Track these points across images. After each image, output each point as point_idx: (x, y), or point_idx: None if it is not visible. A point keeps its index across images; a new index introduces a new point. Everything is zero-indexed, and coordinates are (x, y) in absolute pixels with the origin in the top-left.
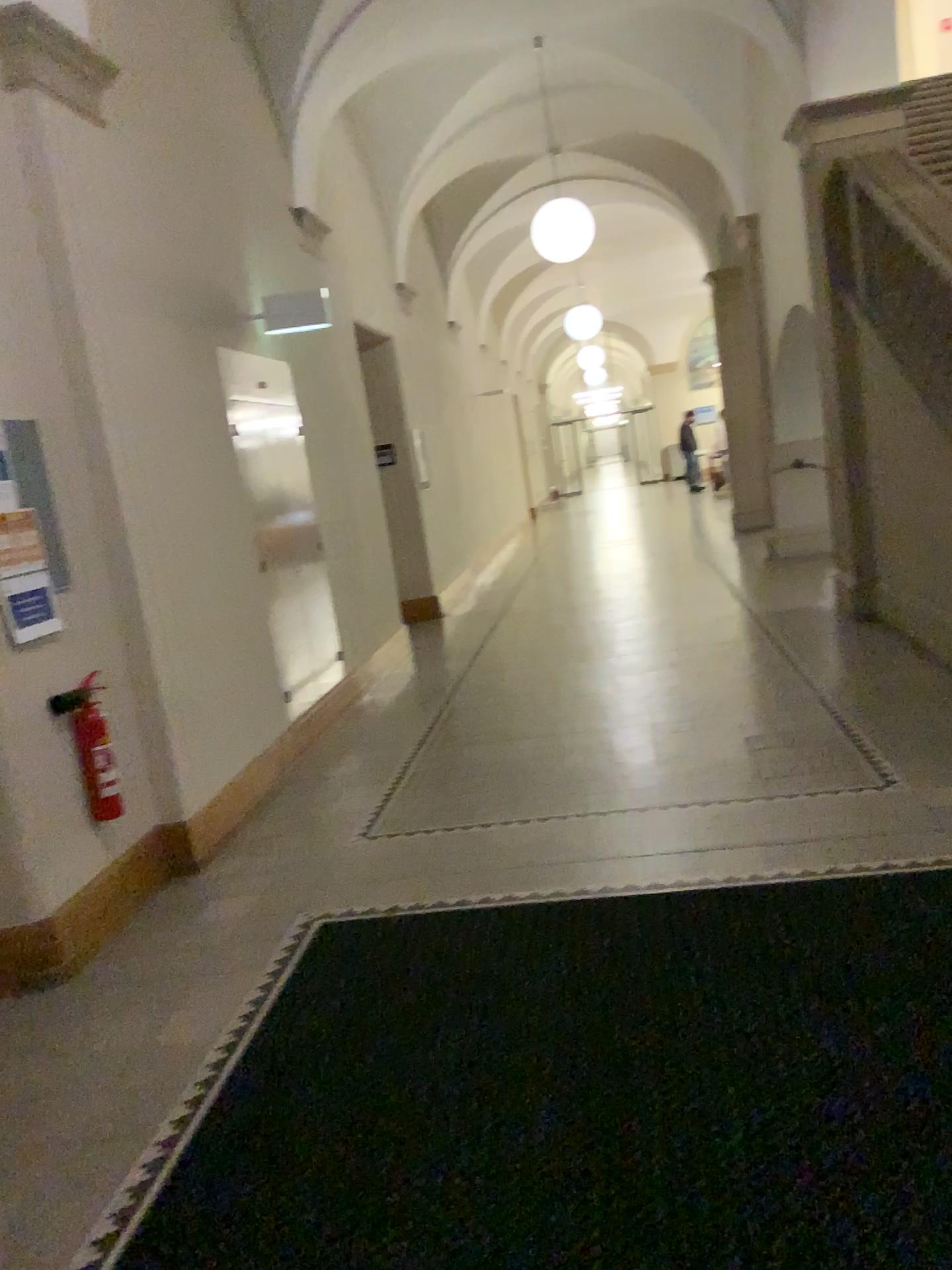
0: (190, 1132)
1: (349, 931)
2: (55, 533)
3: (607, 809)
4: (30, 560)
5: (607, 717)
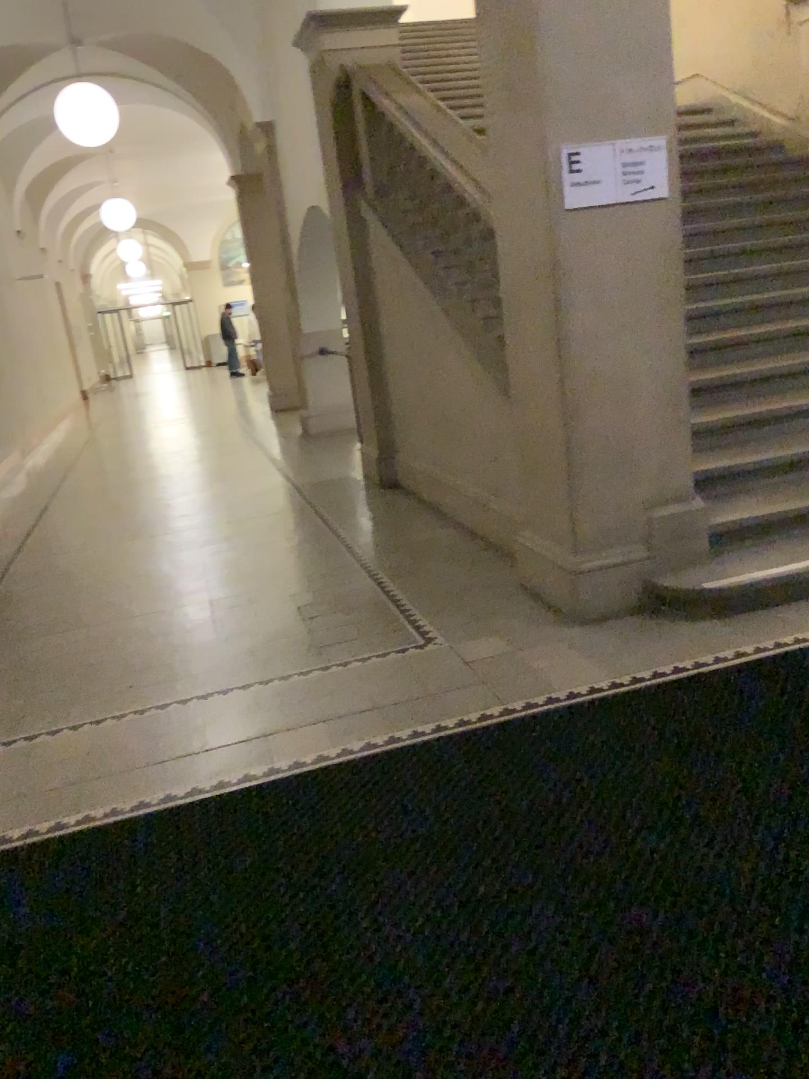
0: None
1: None
2: None
3: (163, 701)
4: None
5: (161, 597)
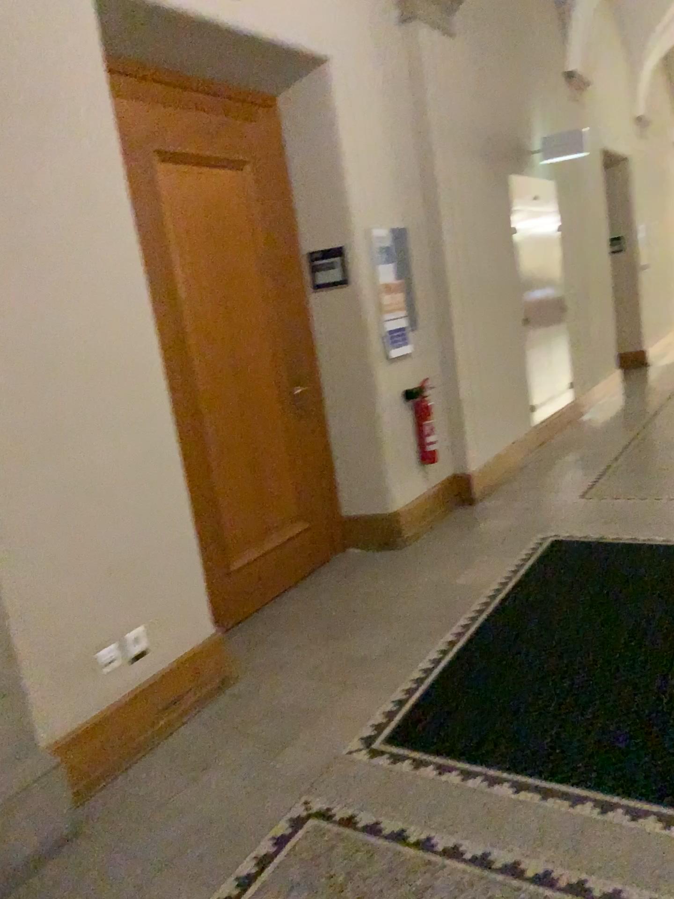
0: (477, 622)
1: (571, 543)
2: (411, 295)
3: None
4: (398, 310)
5: None
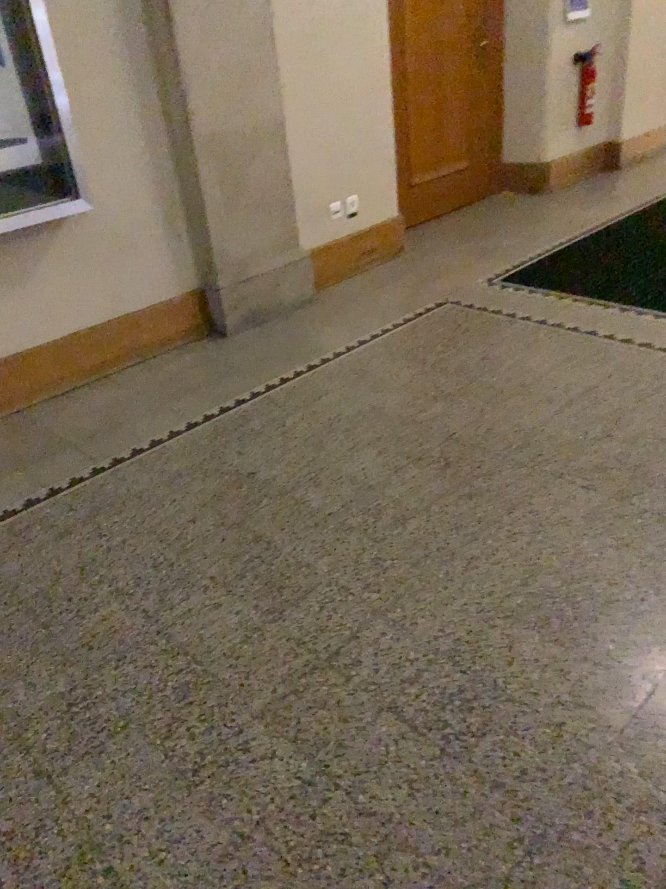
0: (584, 233)
1: None
2: None
3: None
4: None
5: None
